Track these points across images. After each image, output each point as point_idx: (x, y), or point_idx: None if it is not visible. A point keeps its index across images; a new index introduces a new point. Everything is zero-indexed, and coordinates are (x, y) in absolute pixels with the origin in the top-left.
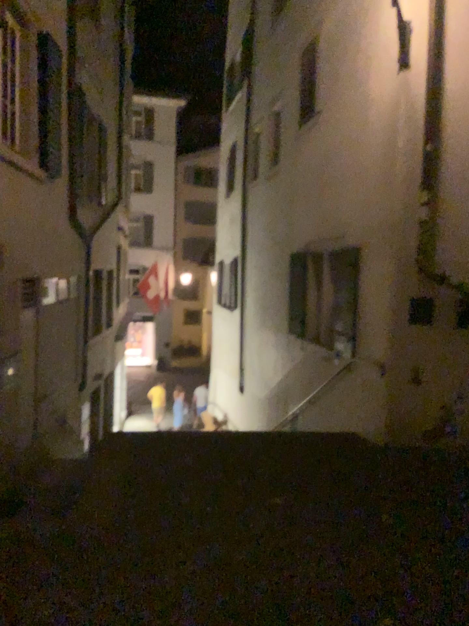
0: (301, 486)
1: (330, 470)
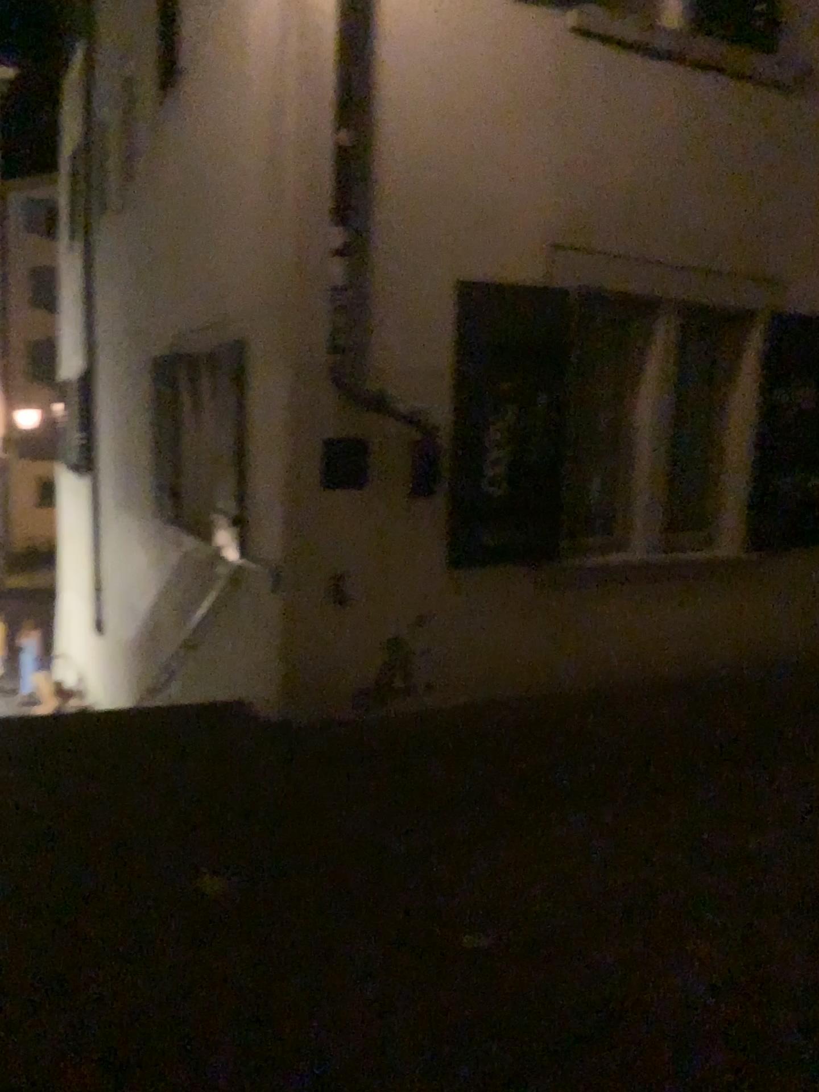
0: (59, 825)
1: (141, 782)
